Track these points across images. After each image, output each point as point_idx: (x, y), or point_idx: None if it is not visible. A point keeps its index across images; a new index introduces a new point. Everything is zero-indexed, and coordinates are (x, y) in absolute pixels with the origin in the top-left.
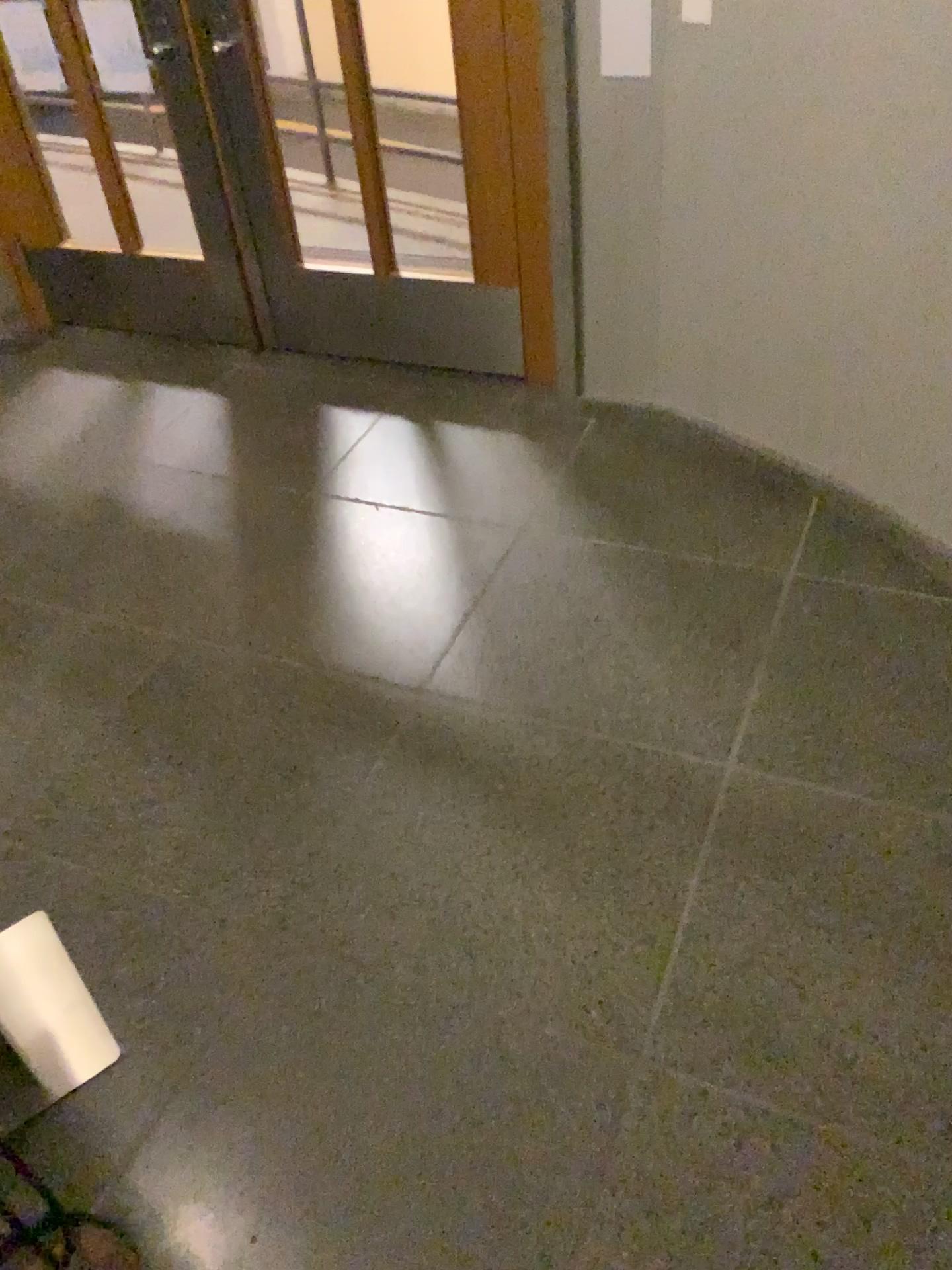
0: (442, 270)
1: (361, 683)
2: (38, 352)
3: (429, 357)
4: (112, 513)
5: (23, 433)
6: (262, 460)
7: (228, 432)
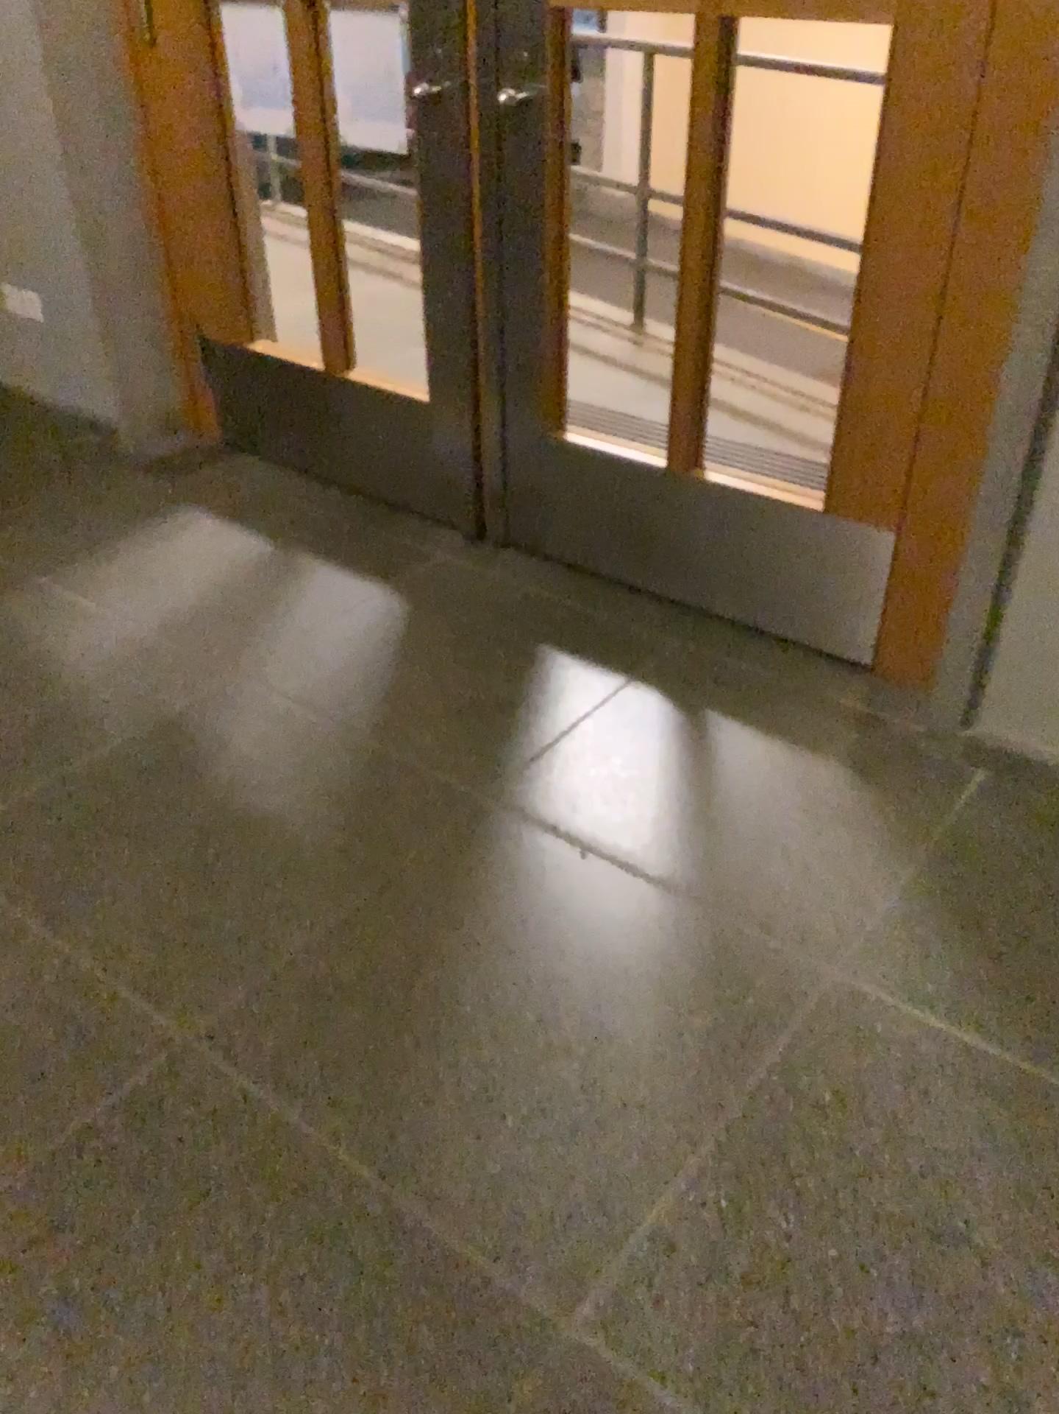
0: (768, 473)
1: (476, 1281)
2: (182, 484)
3: (731, 610)
4: (175, 766)
5: (109, 599)
6: (432, 726)
7: (395, 665)
